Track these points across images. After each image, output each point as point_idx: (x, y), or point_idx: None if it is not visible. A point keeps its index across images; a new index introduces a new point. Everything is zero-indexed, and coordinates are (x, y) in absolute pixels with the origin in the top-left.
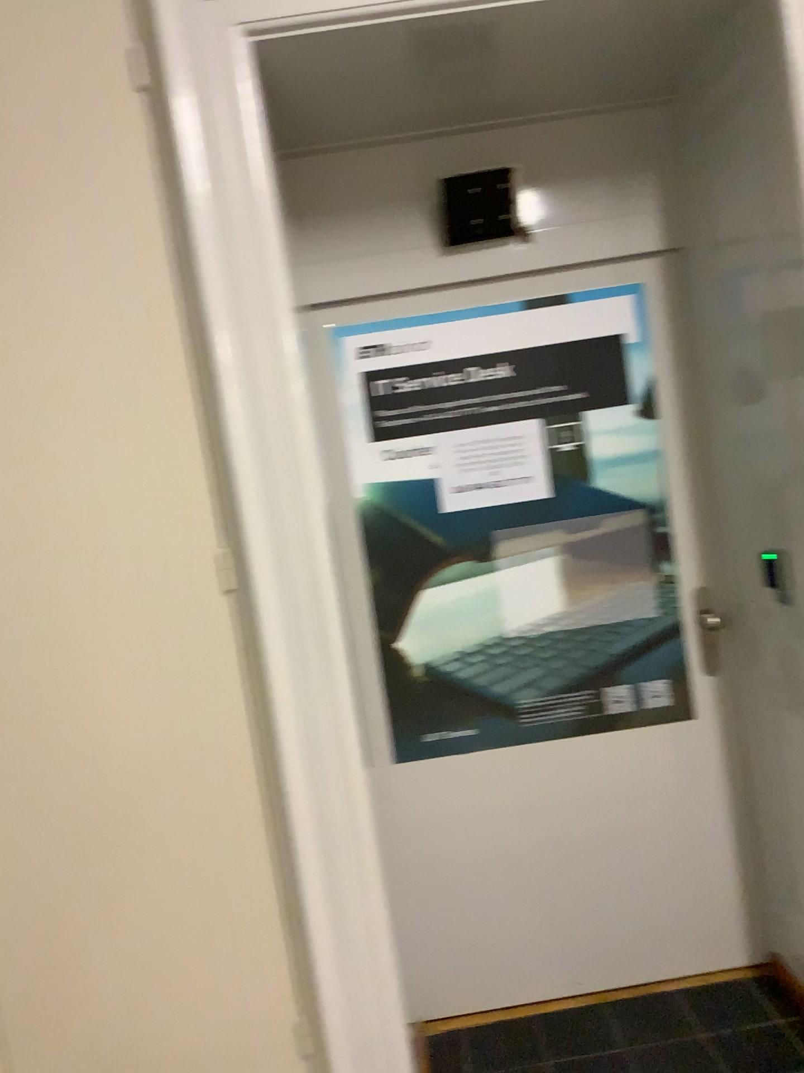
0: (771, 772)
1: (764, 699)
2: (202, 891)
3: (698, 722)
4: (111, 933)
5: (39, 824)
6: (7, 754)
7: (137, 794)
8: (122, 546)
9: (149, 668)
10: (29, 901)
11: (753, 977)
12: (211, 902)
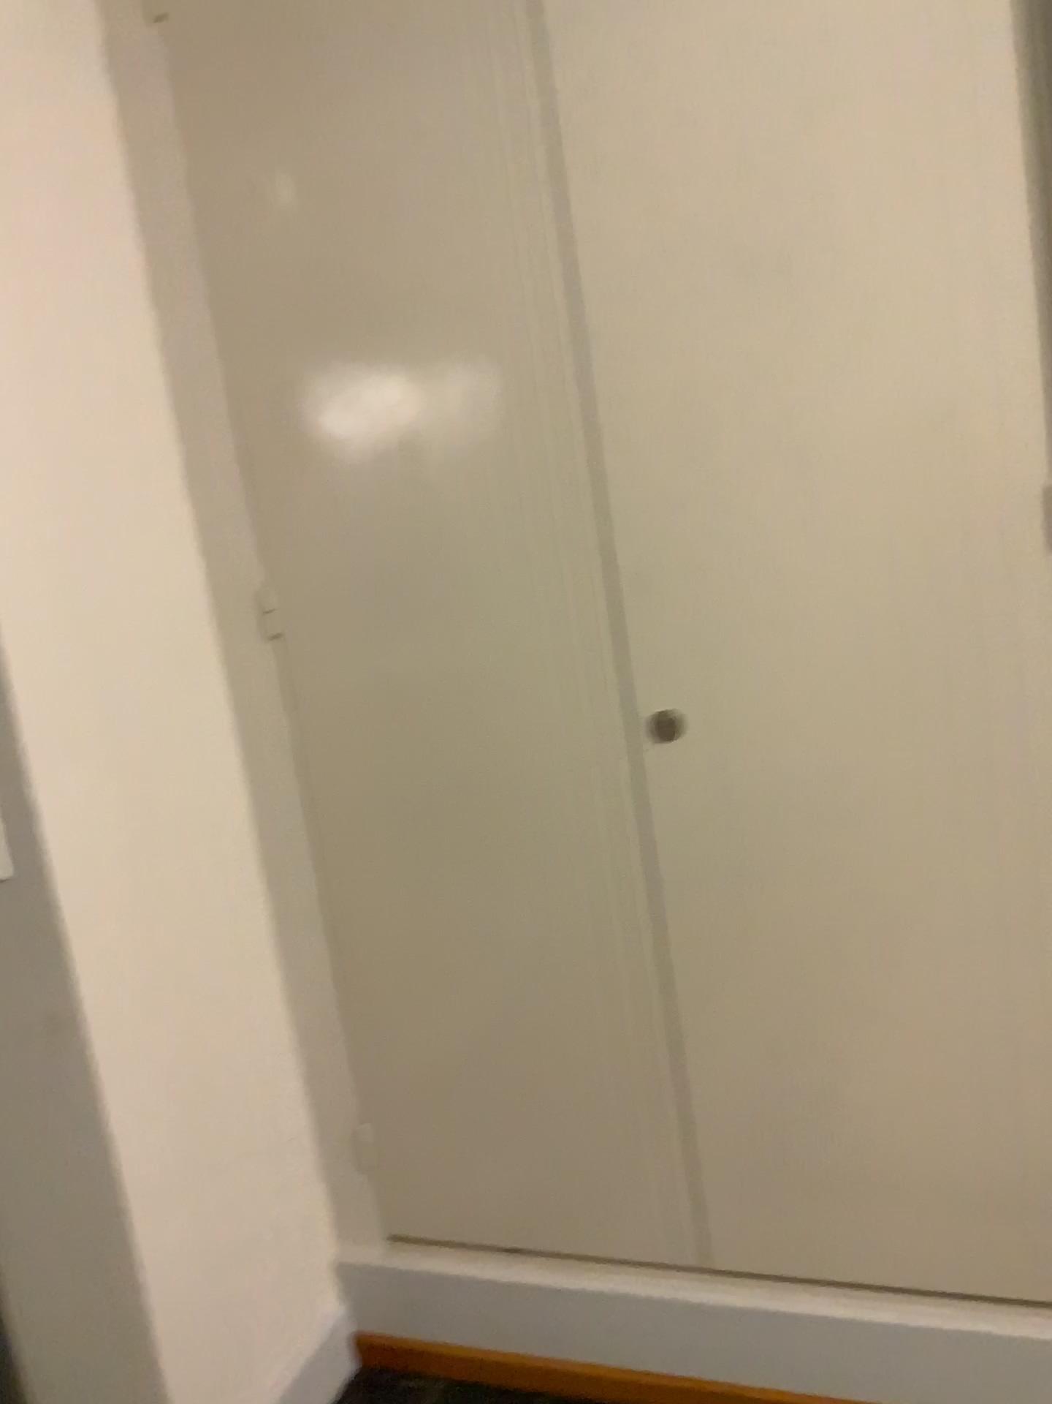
0: None
1: None
2: (980, 976)
3: None
4: (845, 1008)
5: (757, 854)
6: (720, 759)
7: (896, 830)
8: (903, 476)
9: (929, 656)
10: (738, 951)
11: None
12: (993, 993)
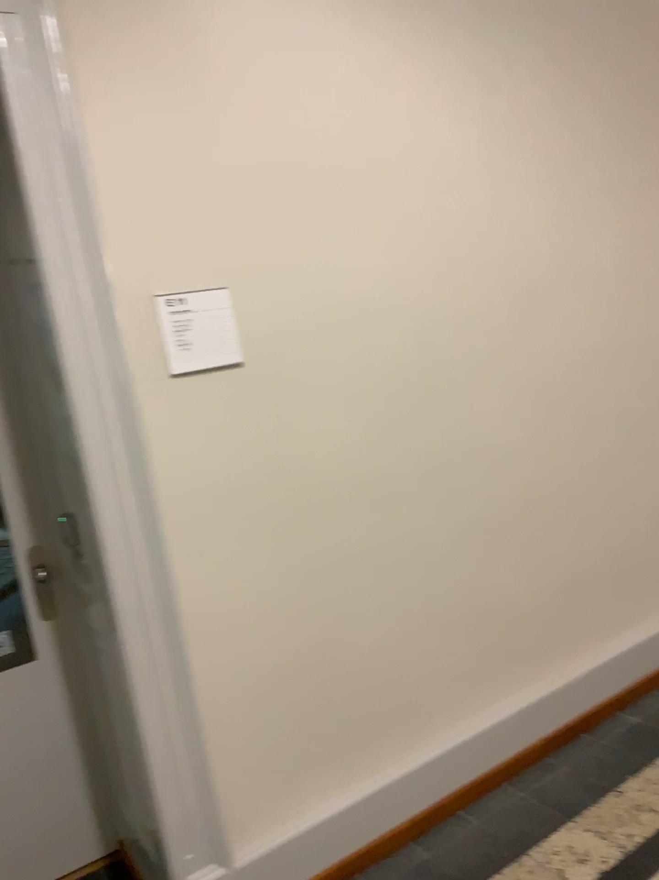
0: (100, 691)
1: (89, 632)
2: None
3: (37, 662)
4: None
5: None
6: None
7: None
8: None
9: None
10: None
11: (101, 866)
12: None
